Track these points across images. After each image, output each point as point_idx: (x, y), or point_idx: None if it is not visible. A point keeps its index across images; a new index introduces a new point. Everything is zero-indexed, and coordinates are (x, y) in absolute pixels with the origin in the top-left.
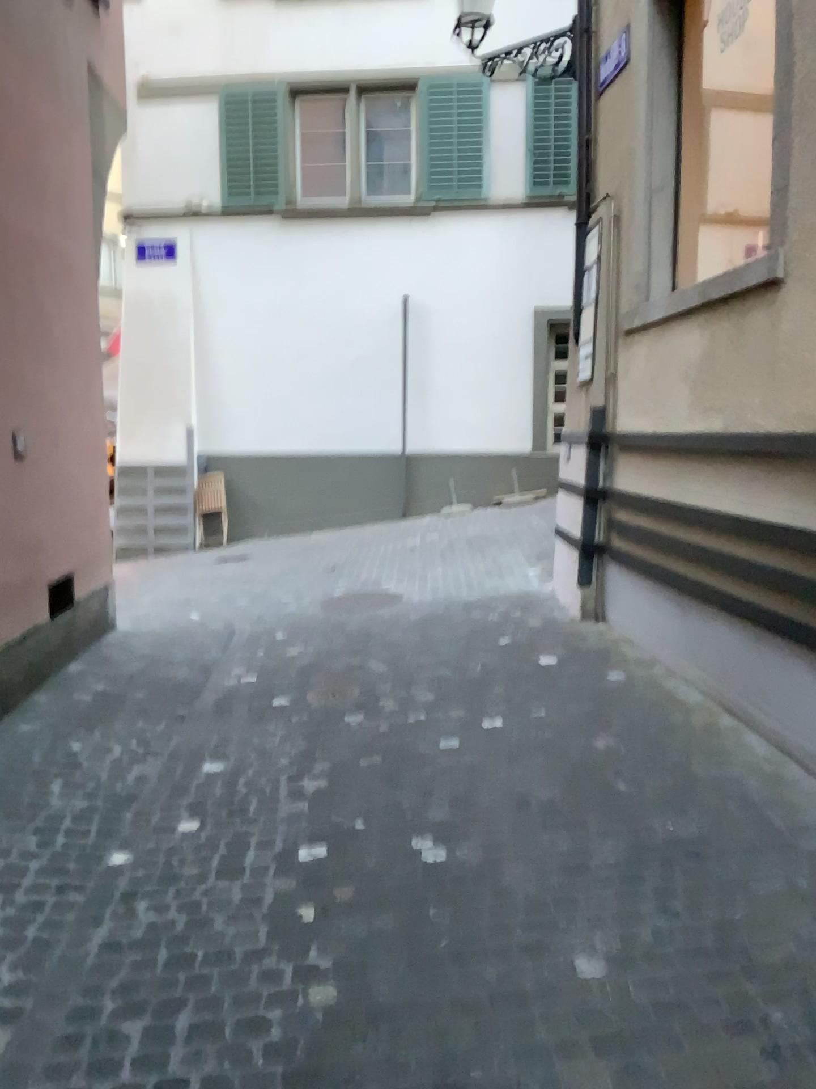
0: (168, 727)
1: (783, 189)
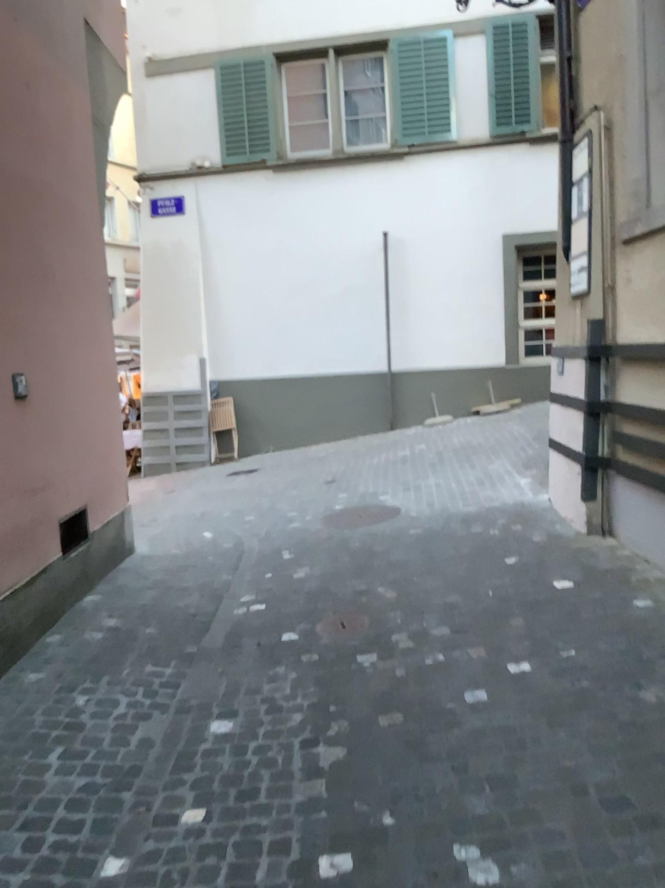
0: (178, 669)
1: None
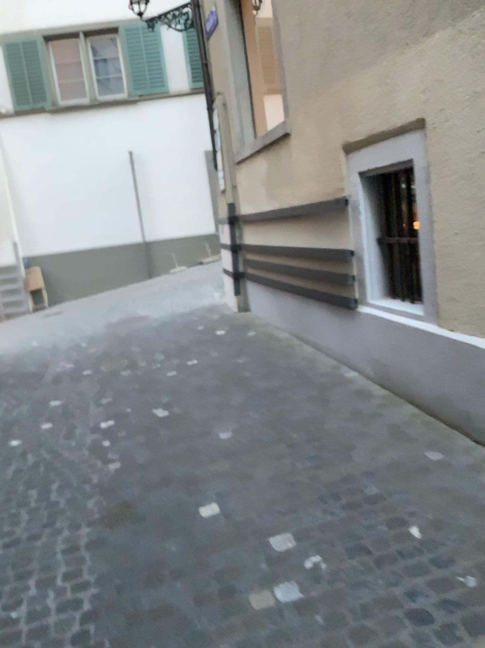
0: (30, 393)
1: (283, 90)
